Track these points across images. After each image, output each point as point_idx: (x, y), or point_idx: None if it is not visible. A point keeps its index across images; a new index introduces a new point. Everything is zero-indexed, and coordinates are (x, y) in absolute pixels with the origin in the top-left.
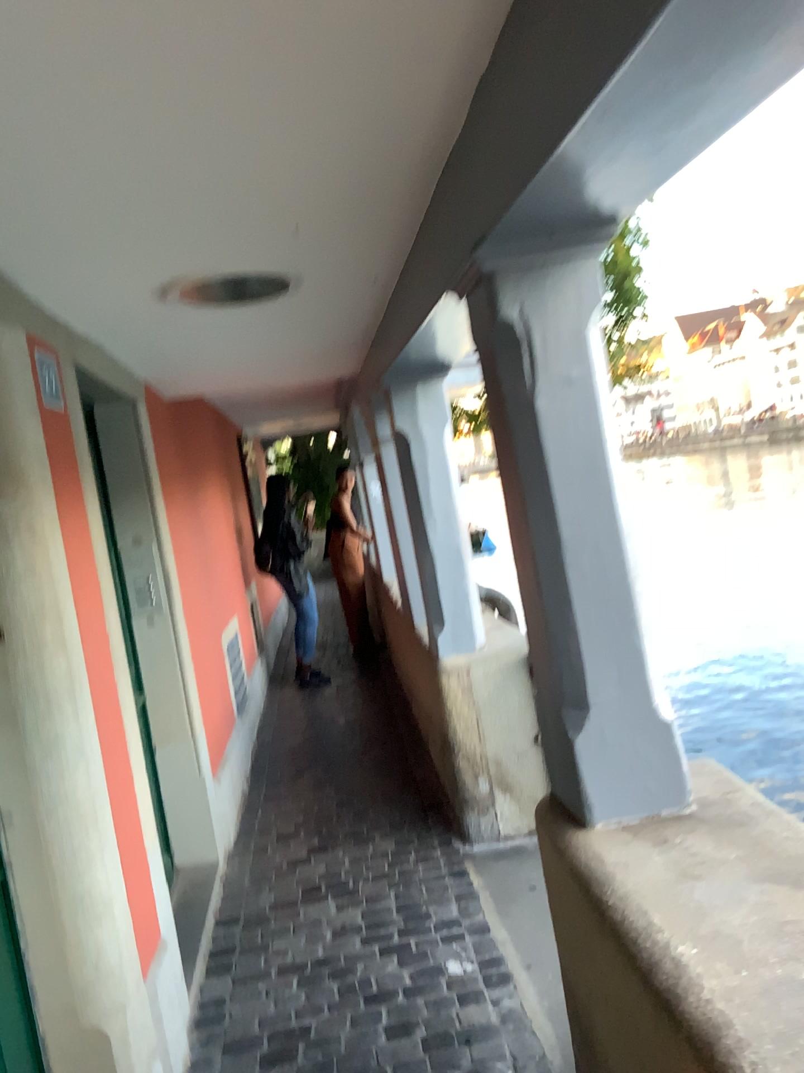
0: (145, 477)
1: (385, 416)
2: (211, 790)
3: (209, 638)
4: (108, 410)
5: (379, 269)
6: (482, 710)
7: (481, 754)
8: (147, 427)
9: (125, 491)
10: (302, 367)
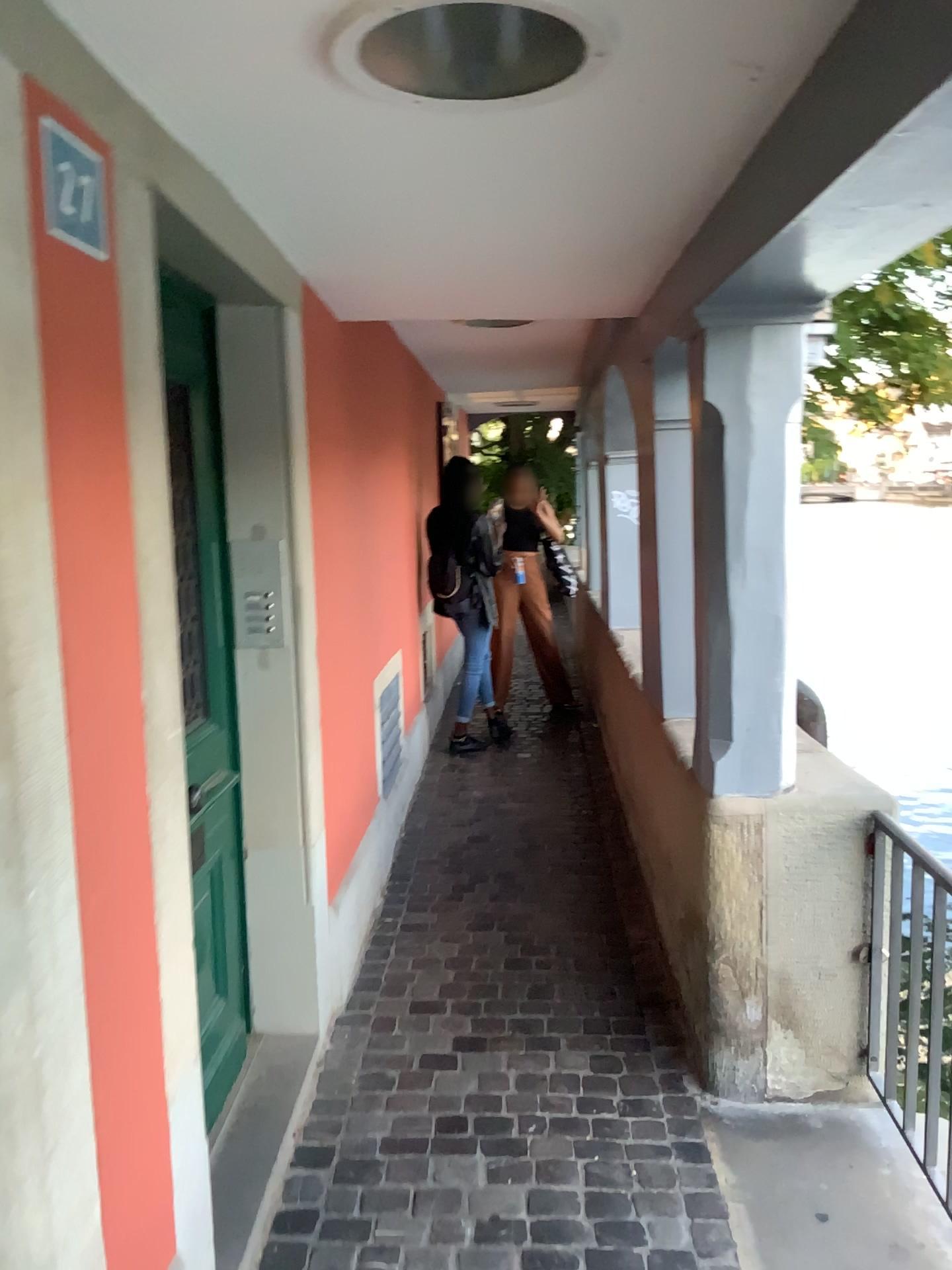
0: (285, 429)
1: (686, 381)
2: (323, 922)
3: (356, 684)
4: (240, 310)
5: (784, 35)
6: (772, 892)
7: (759, 961)
8: (300, 348)
9: (251, 445)
10: (559, 283)
